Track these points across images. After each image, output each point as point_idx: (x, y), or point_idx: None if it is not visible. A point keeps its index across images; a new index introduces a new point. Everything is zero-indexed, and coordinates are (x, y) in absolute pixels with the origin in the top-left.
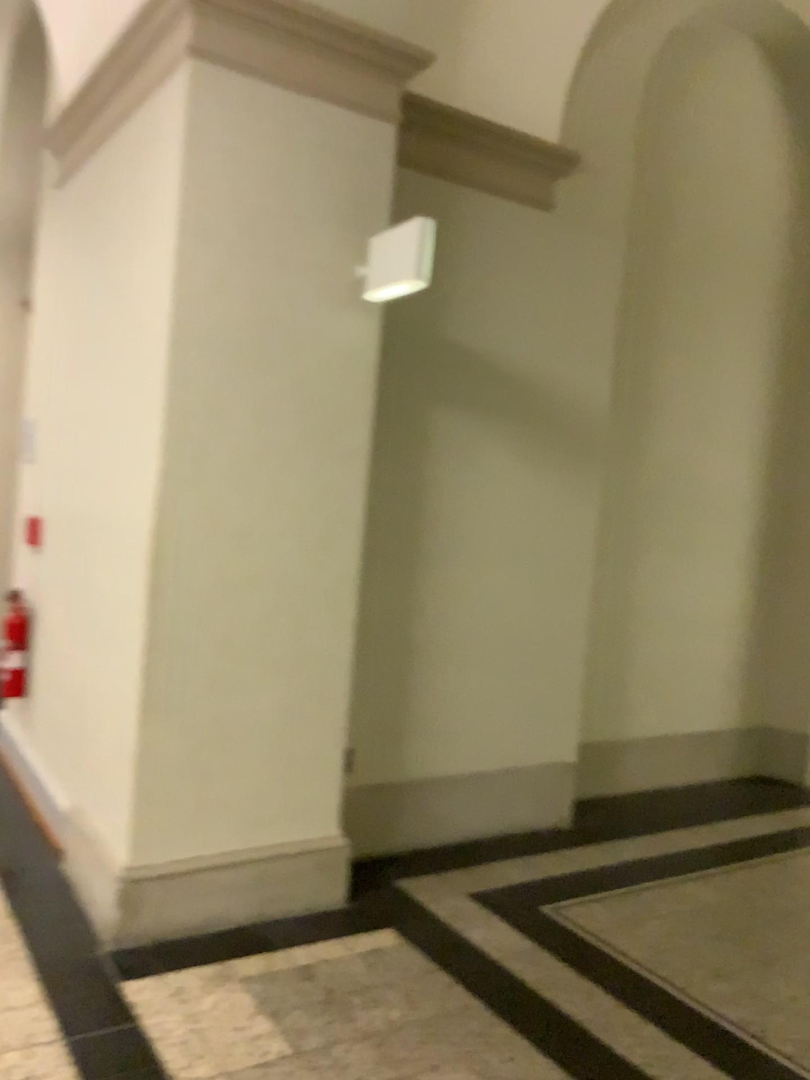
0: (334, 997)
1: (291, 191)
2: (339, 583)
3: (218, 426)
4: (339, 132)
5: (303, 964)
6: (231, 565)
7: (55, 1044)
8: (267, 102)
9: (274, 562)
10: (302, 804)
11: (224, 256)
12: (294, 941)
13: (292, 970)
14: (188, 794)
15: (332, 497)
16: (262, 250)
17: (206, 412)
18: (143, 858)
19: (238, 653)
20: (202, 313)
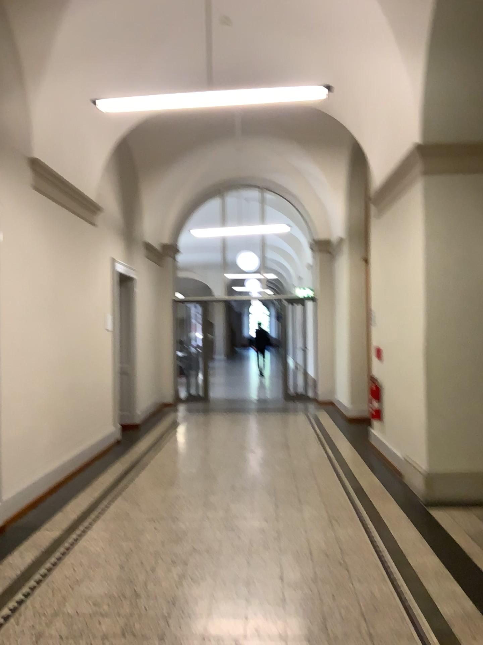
0: None
1: (466, 211)
2: None
3: (446, 304)
4: None
5: None
6: (456, 356)
7: (407, 518)
8: (452, 182)
9: (475, 354)
10: None
11: (441, 241)
12: None
13: None
14: (448, 445)
15: None
16: (456, 235)
17: (440, 299)
18: (432, 468)
19: (463, 390)
20: (435, 263)
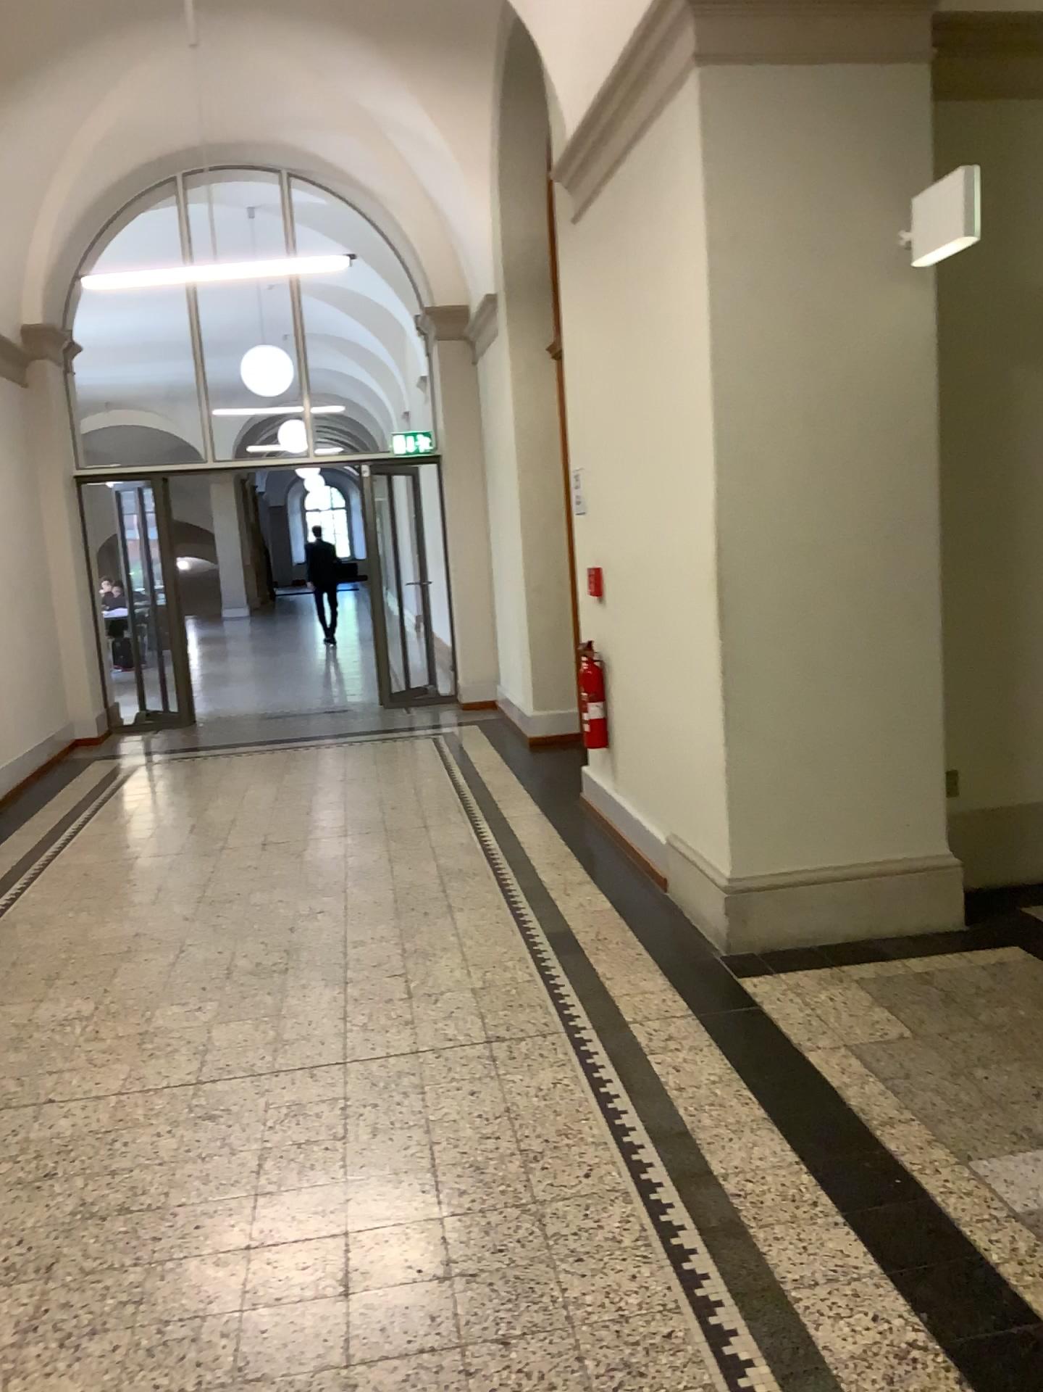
0: (954, 994)
1: (817, 168)
2: (918, 582)
3: (769, 435)
4: (864, 85)
5: (918, 970)
6: (798, 576)
7: (690, 1016)
8: (780, 81)
9: (844, 567)
10: (902, 819)
11: (754, 258)
12: (908, 952)
13: (907, 973)
14: (781, 809)
15: (899, 491)
16: (793, 240)
17: (755, 422)
18: (745, 870)
19: (816, 665)
20: (738, 322)
